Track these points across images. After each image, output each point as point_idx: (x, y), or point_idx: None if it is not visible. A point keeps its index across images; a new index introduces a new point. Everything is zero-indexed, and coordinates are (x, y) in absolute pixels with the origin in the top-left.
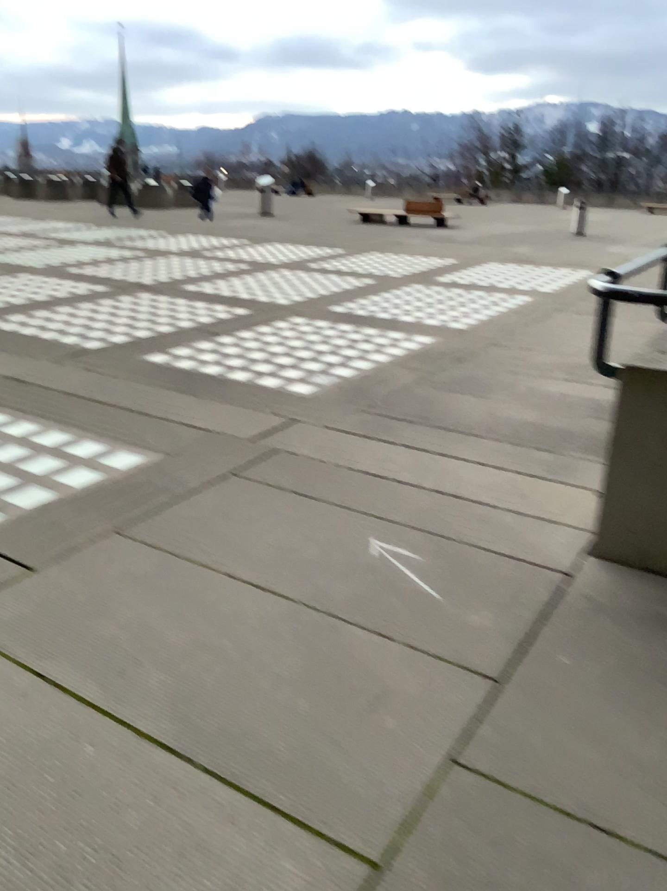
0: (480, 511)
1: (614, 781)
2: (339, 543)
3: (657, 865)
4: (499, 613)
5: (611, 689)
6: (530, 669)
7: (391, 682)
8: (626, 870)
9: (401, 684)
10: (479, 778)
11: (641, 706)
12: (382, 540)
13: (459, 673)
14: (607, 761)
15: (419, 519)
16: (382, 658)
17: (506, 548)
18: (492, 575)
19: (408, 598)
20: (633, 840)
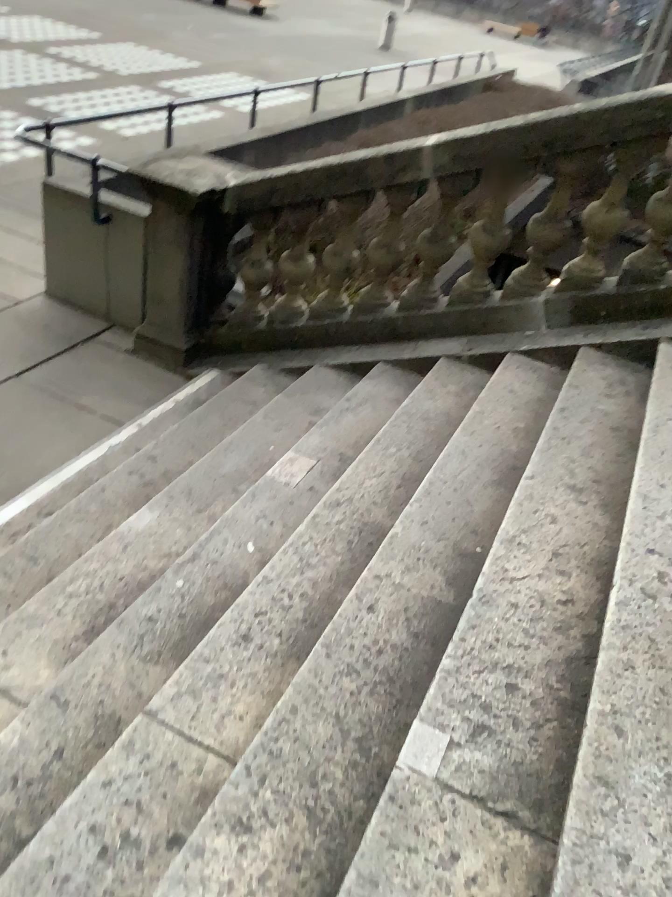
0: None
1: None
2: None
3: None
4: None
5: None
6: None
7: None
8: None
9: None
10: None
11: None
12: None
13: None
14: None
15: None
16: None
17: None
18: None
19: None
20: None
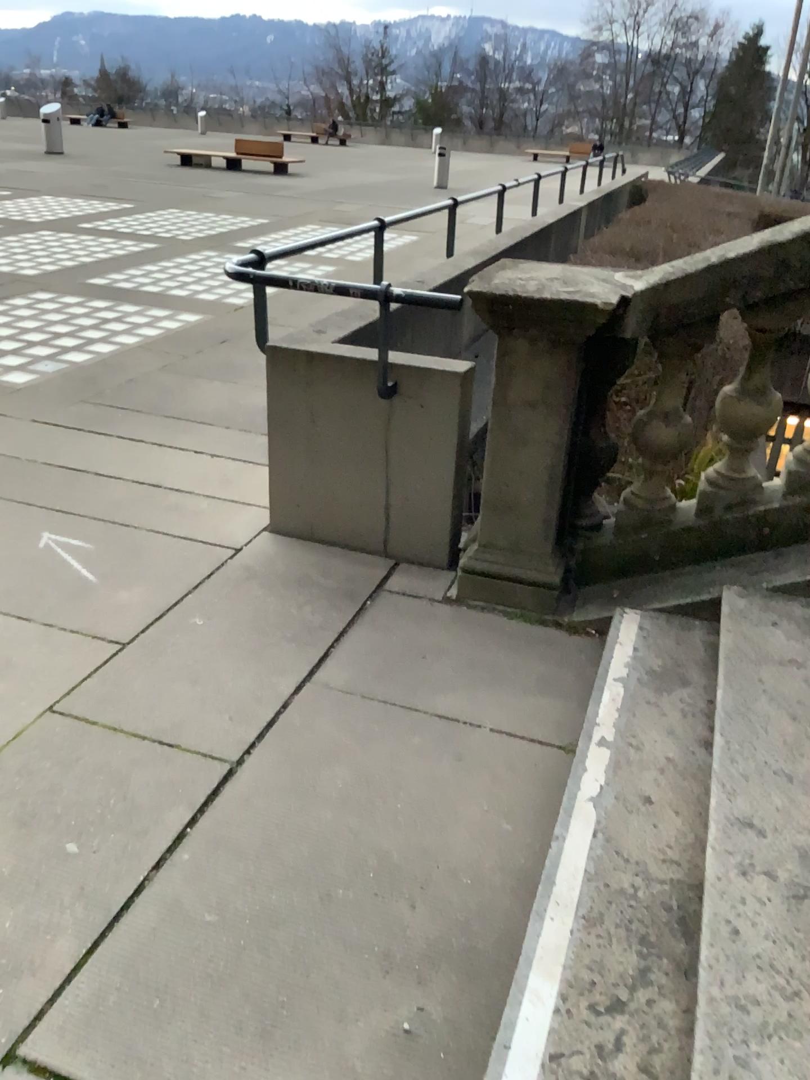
0: (171, 497)
1: (191, 709)
2: (3, 537)
3: (197, 763)
4: (147, 588)
5: (225, 641)
6: (156, 632)
7: (11, 654)
8: (168, 770)
9: (22, 656)
10: (65, 720)
11: (248, 651)
12: (52, 531)
13: (84, 641)
14: (193, 695)
15: (102, 508)
16: (9, 636)
17: (183, 530)
18: (156, 555)
19: (59, 582)
20: (184, 748)
